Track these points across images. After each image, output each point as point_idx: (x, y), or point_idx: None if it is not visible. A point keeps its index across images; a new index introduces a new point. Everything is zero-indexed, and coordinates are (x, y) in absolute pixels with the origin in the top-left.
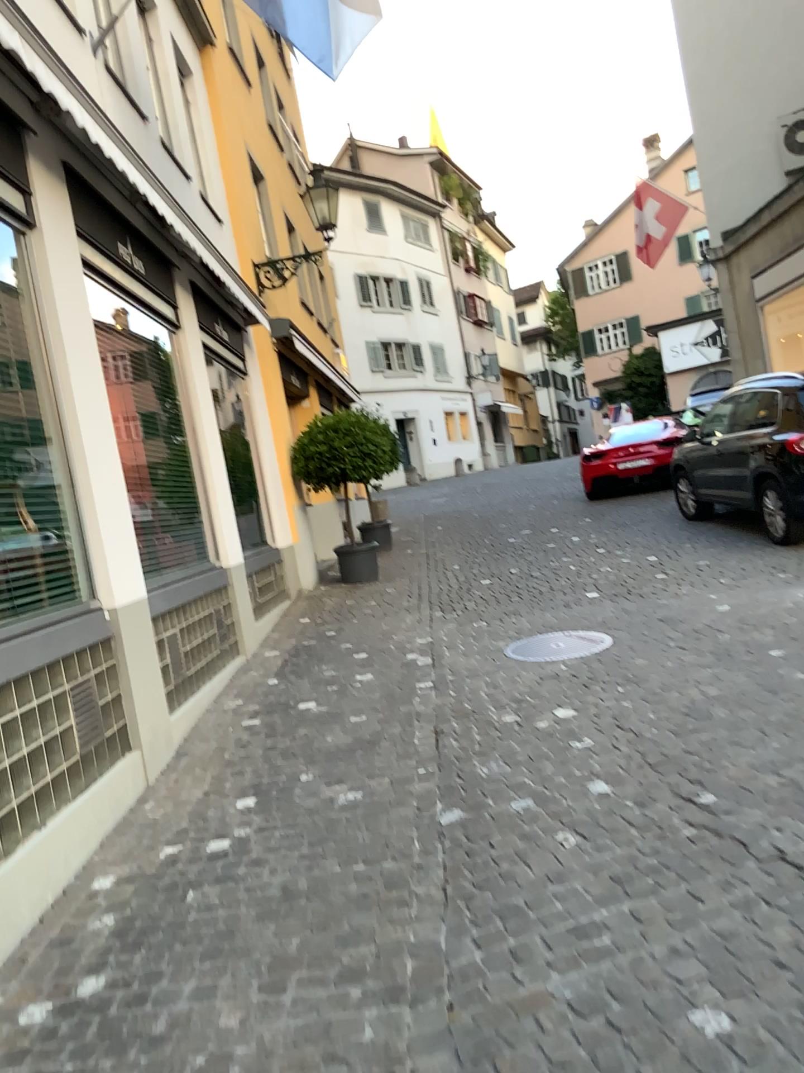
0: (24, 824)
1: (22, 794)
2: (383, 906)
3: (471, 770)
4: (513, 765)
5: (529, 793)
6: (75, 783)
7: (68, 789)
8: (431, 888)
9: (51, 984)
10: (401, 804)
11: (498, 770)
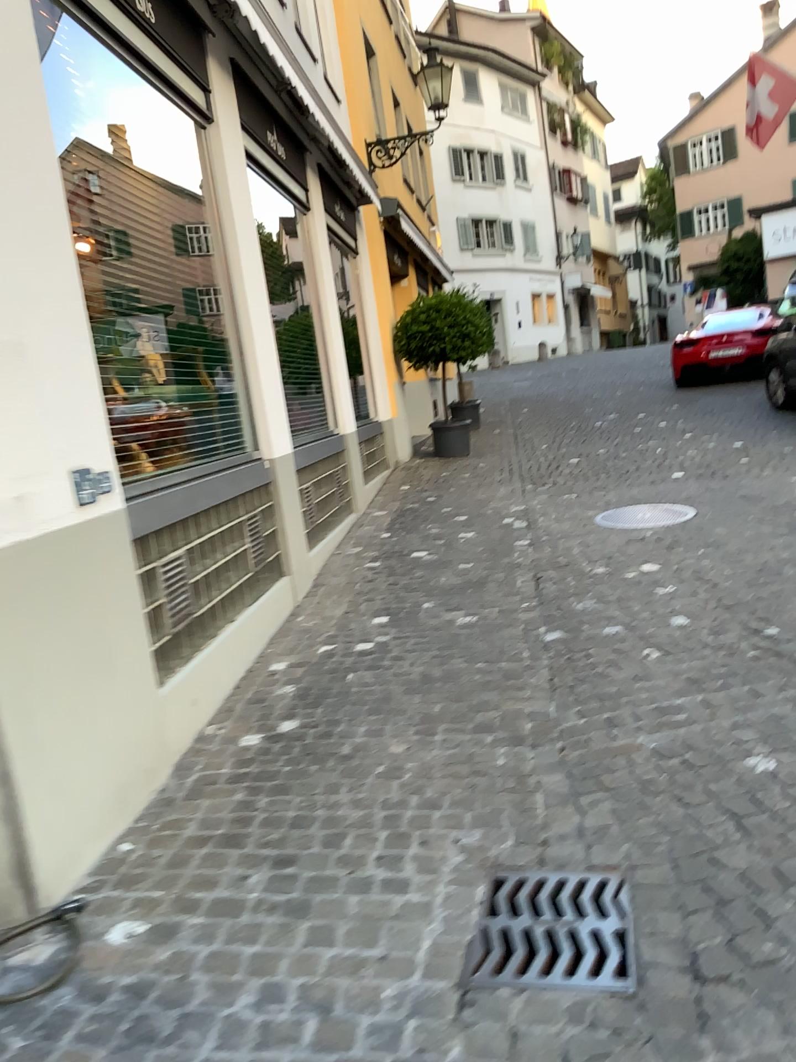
0: (222, 616)
1: (218, 595)
2: (505, 690)
3: (569, 604)
4: (605, 602)
5: (619, 622)
6: (249, 593)
7: (246, 597)
8: (541, 680)
9: (258, 724)
10: (512, 626)
11: (592, 606)
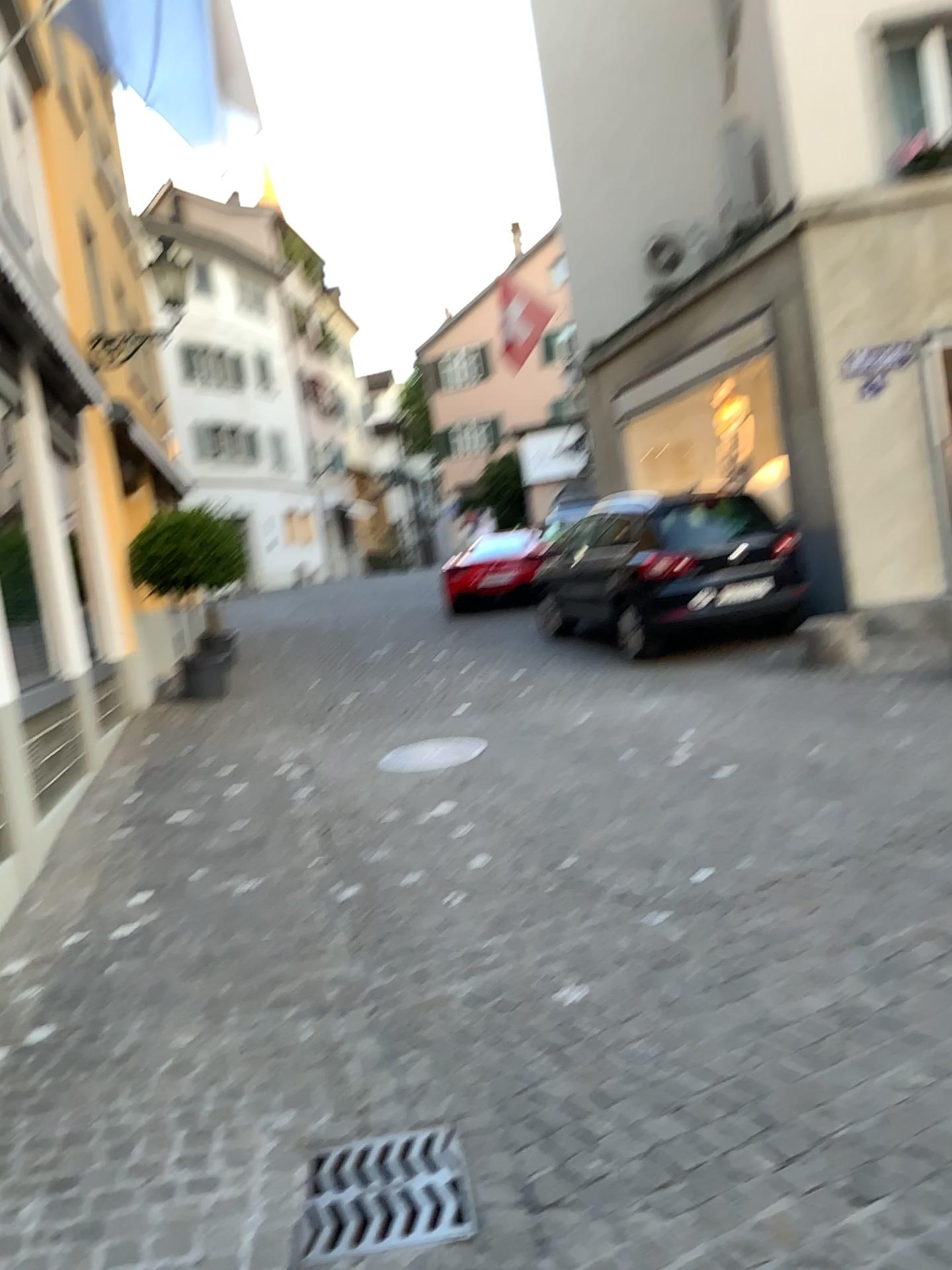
0: None
1: None
2: (301, 957)
3: (361, 857)
4: (400, 851)
5: (418, 871)
6: None
7: None
8: (341, 941)
9: None
10: (300, 887)
11: (387, 857)
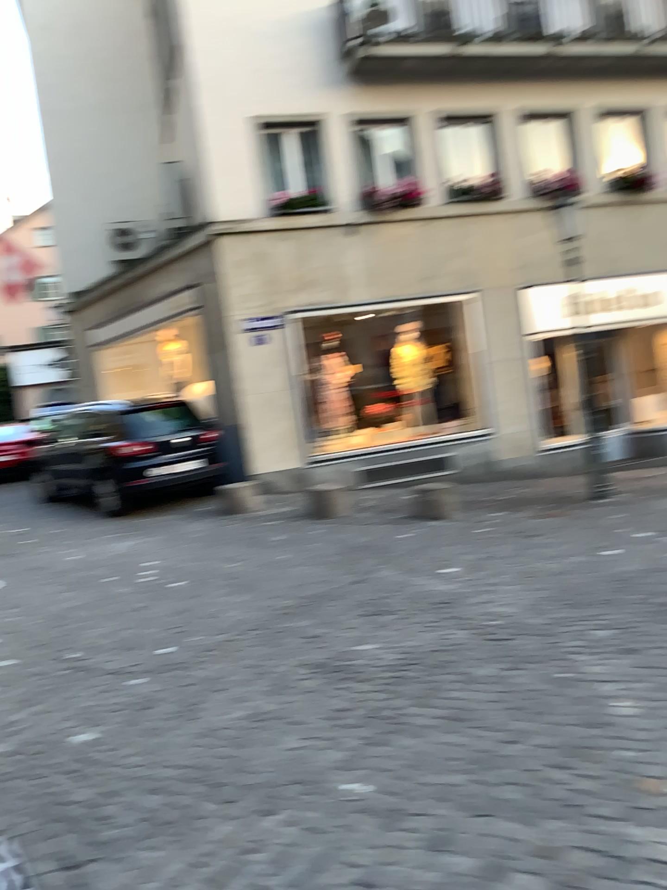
0: None
1: None
2: None
3: None
4: None
5: None
6: None
7: None
8: None
9: None
10: None
11: None
